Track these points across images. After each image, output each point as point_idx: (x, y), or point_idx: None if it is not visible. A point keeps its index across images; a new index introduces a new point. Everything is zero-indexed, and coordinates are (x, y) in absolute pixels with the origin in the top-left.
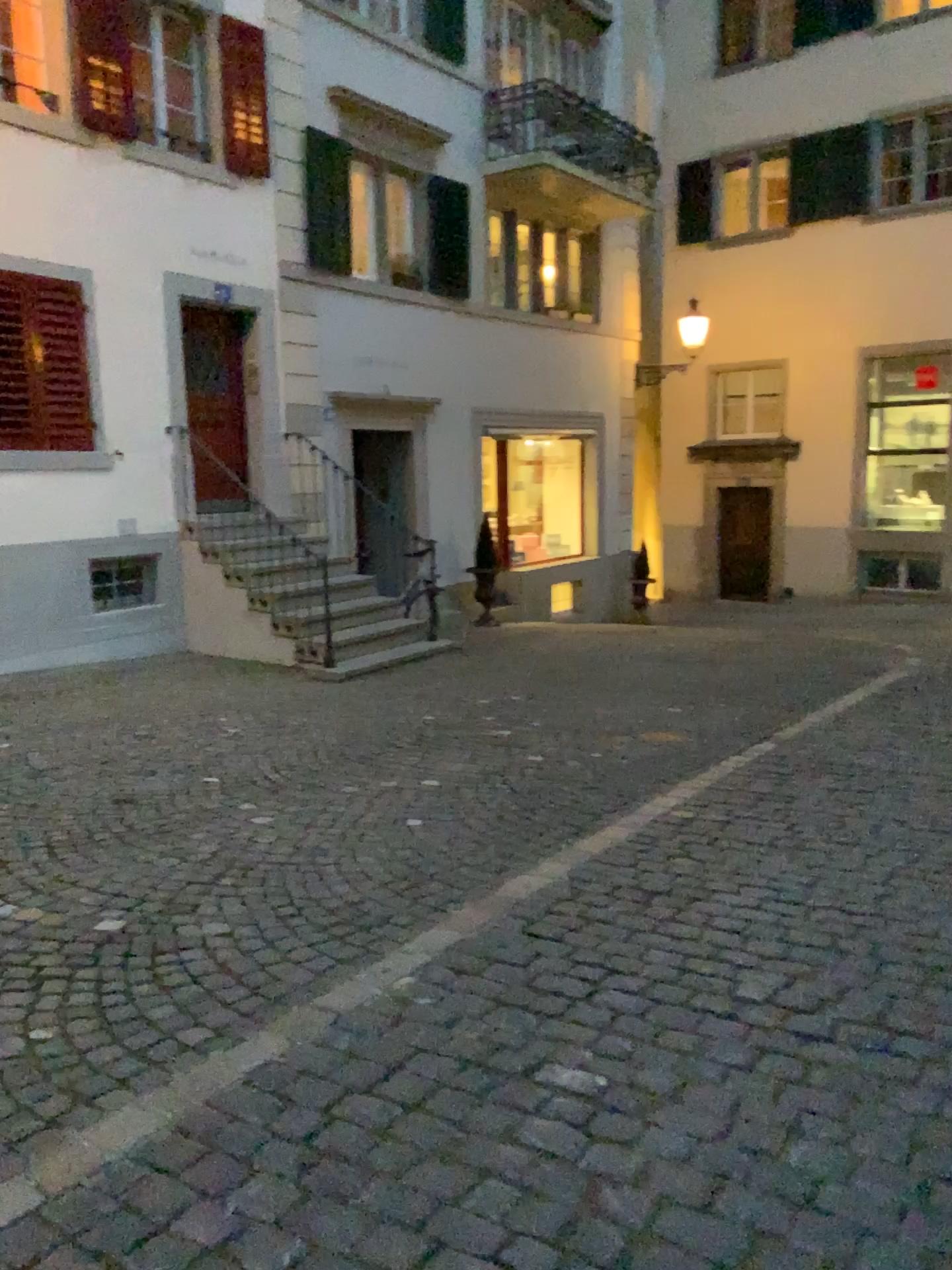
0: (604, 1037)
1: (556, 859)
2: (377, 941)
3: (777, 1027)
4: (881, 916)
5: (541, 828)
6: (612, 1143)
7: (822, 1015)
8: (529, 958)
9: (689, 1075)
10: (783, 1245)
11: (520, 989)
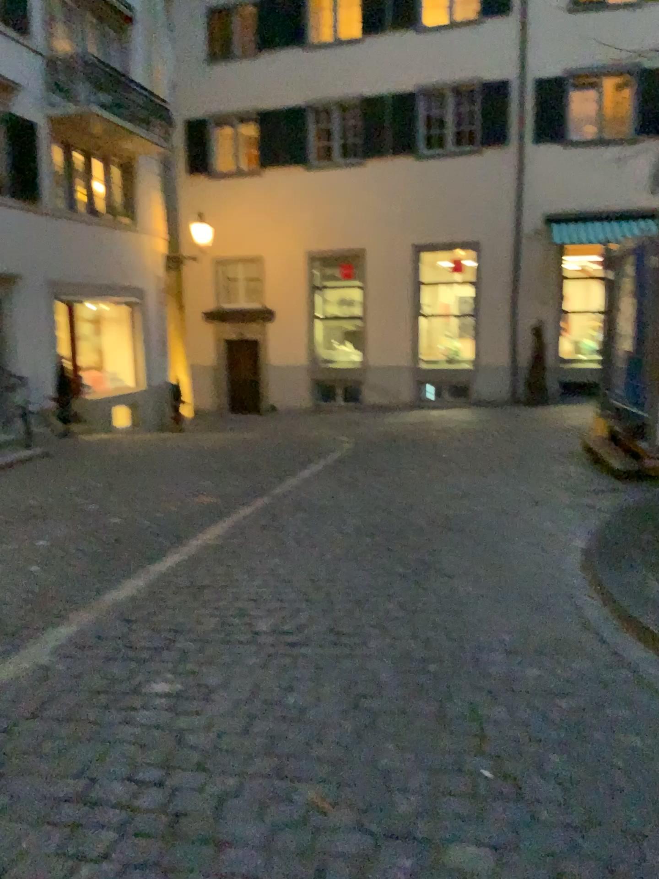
0: (179, 664)
1: (137, 577)
2: (22, 638)
3: (277, 643)
4: (331, 582)
5: (125, 560)
6: (190, 713)
7: (301, 634)
8: (127, 632)
9: (230, 674)
10: (285, 738)
11: (124, 649)
